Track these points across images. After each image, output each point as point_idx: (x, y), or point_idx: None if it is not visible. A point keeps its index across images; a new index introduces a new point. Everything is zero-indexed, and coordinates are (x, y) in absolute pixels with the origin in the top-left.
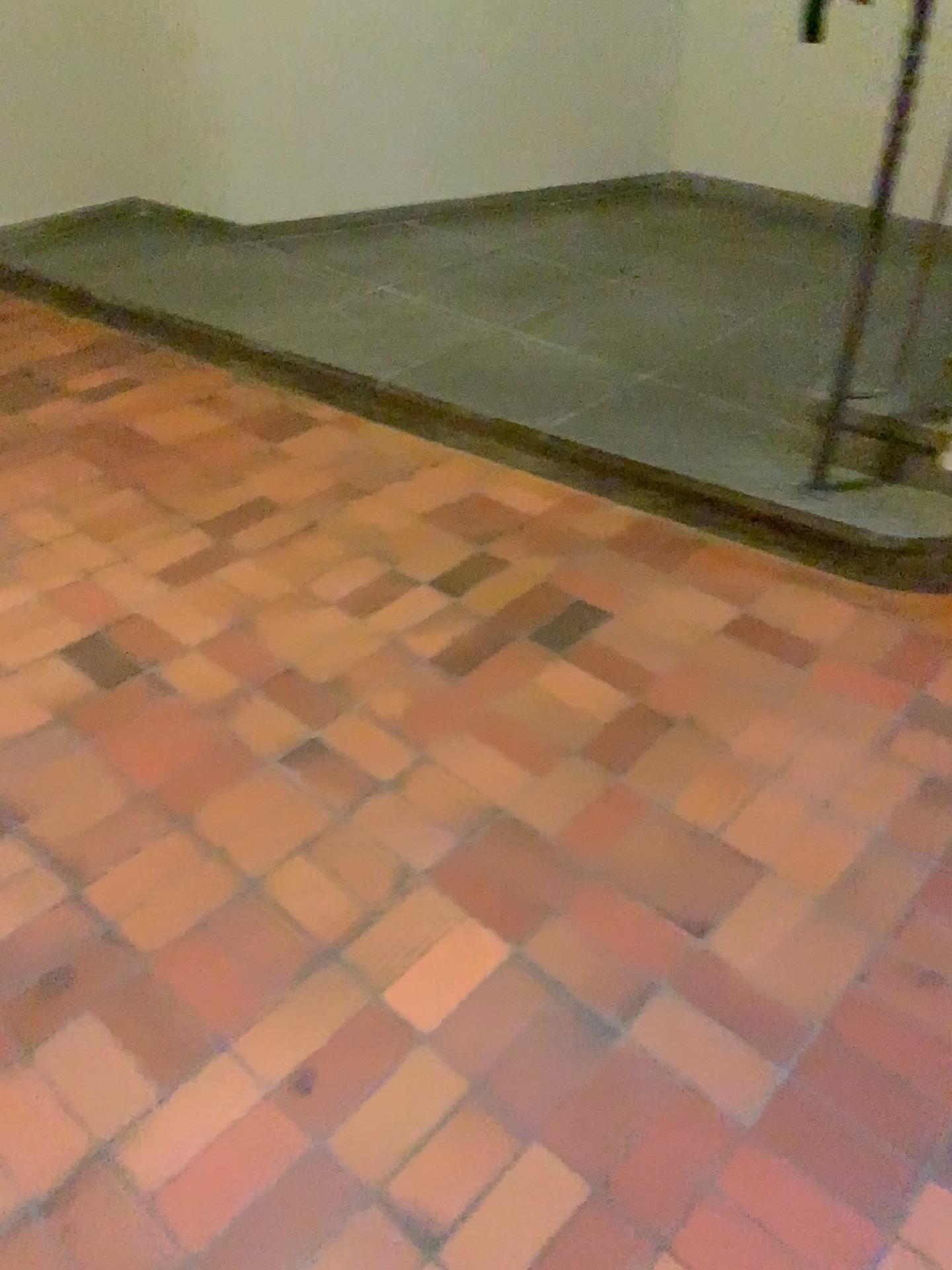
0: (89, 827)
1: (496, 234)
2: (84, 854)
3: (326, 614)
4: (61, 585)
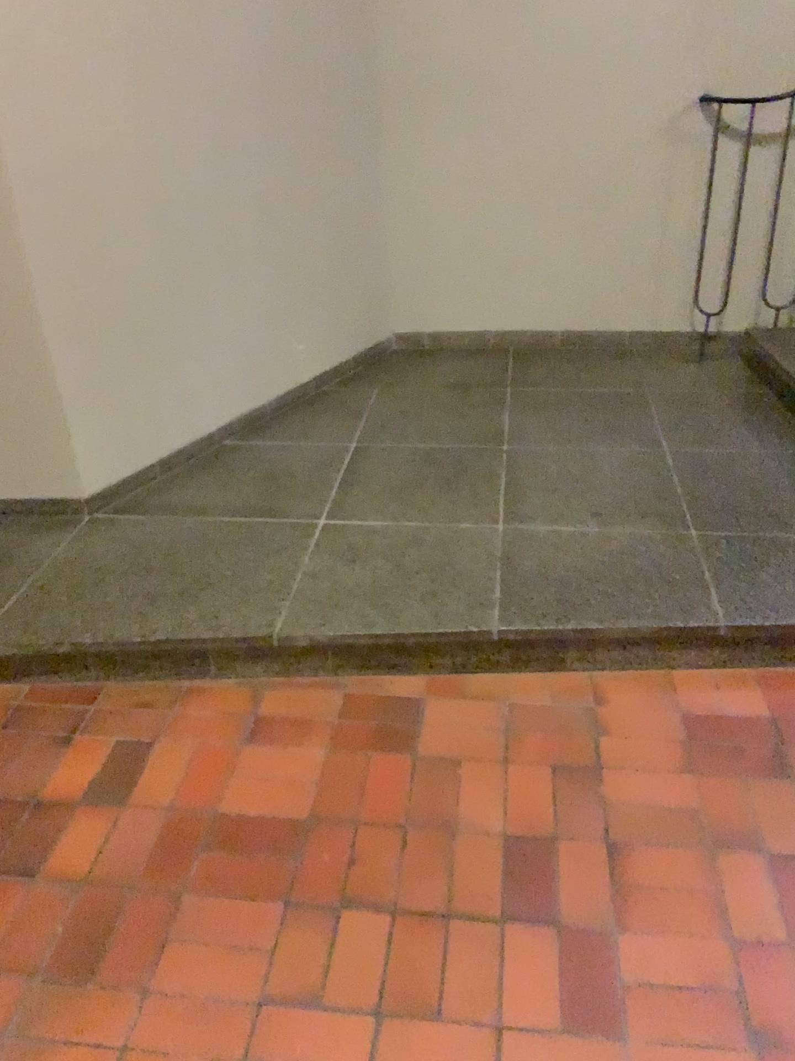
0: None
1: (331, 427)
2: None
3: None
4: None
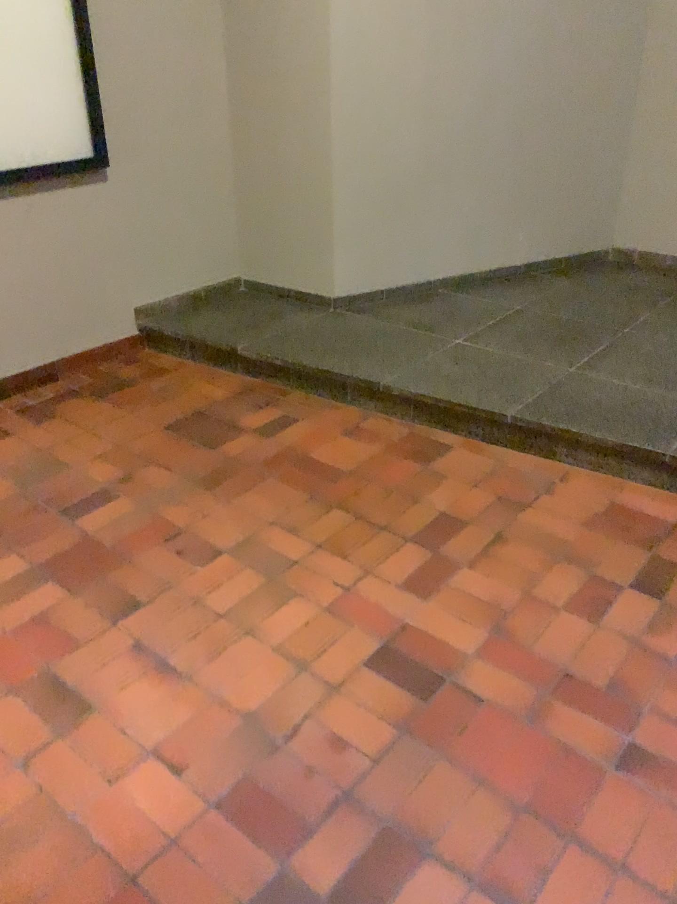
0: (492, 848)
1: (513, 296)
2: (505, 878)
3: (564, 619)
4: (331, 600)
